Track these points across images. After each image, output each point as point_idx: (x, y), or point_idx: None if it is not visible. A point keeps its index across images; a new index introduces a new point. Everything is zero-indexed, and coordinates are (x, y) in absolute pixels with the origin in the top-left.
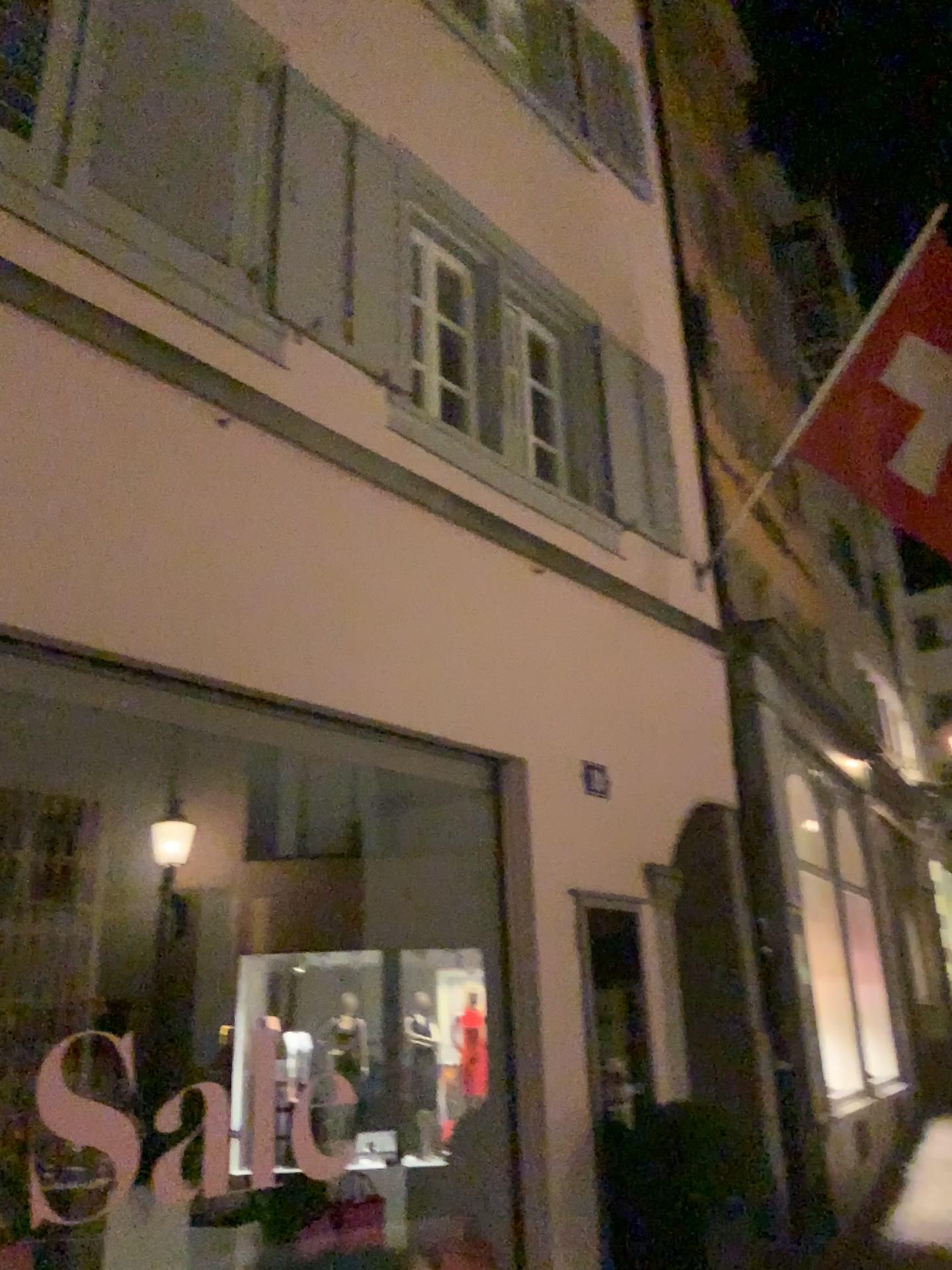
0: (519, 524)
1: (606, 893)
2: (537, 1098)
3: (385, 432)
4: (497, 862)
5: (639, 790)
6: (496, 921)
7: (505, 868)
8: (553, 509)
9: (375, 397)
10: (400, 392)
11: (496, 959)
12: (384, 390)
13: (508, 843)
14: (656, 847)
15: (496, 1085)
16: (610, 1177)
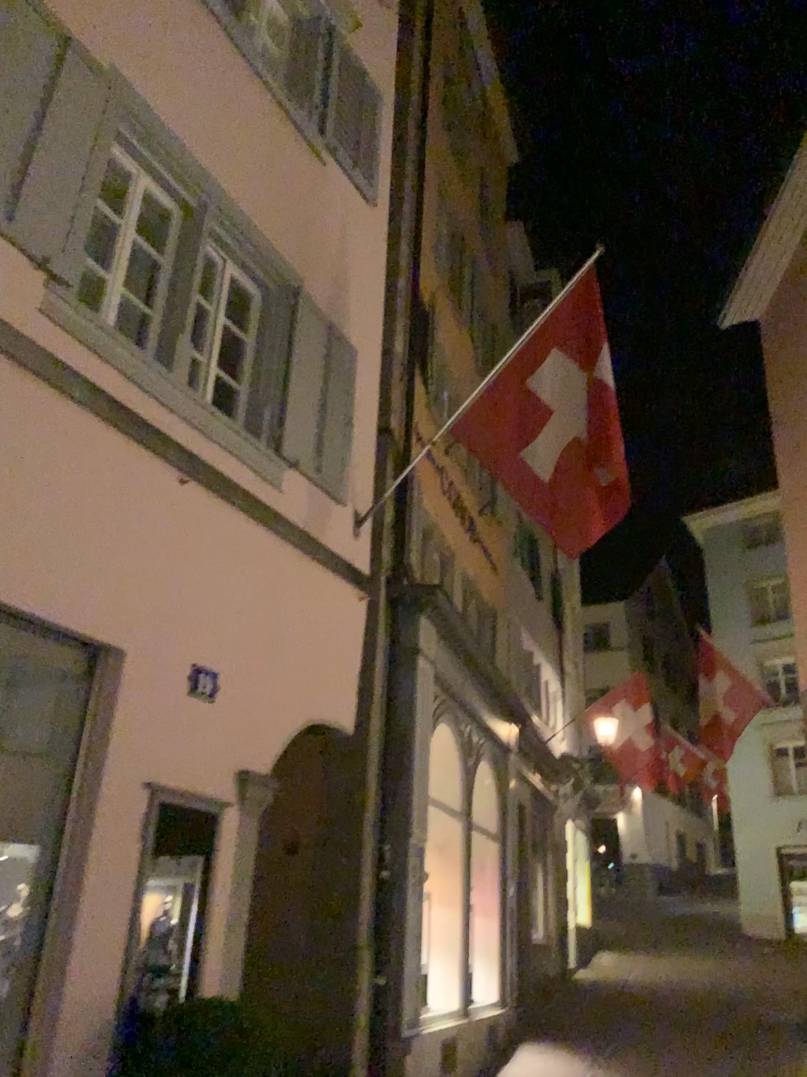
0: (169, 434)
1: (186, 789)
2: (60, 982)
3: (34, 313)
4: (77, 744)
5: (248, 700)
6: (63, 802)
7: (82, 751)
8: (211, 429)
9: (30, 279)
10: (63, 283)
11: (54, 839)
12: (44, 276)
13: (89, 727)
14: (255, 755)
15: (25, 966)
16: (119, 1069)
